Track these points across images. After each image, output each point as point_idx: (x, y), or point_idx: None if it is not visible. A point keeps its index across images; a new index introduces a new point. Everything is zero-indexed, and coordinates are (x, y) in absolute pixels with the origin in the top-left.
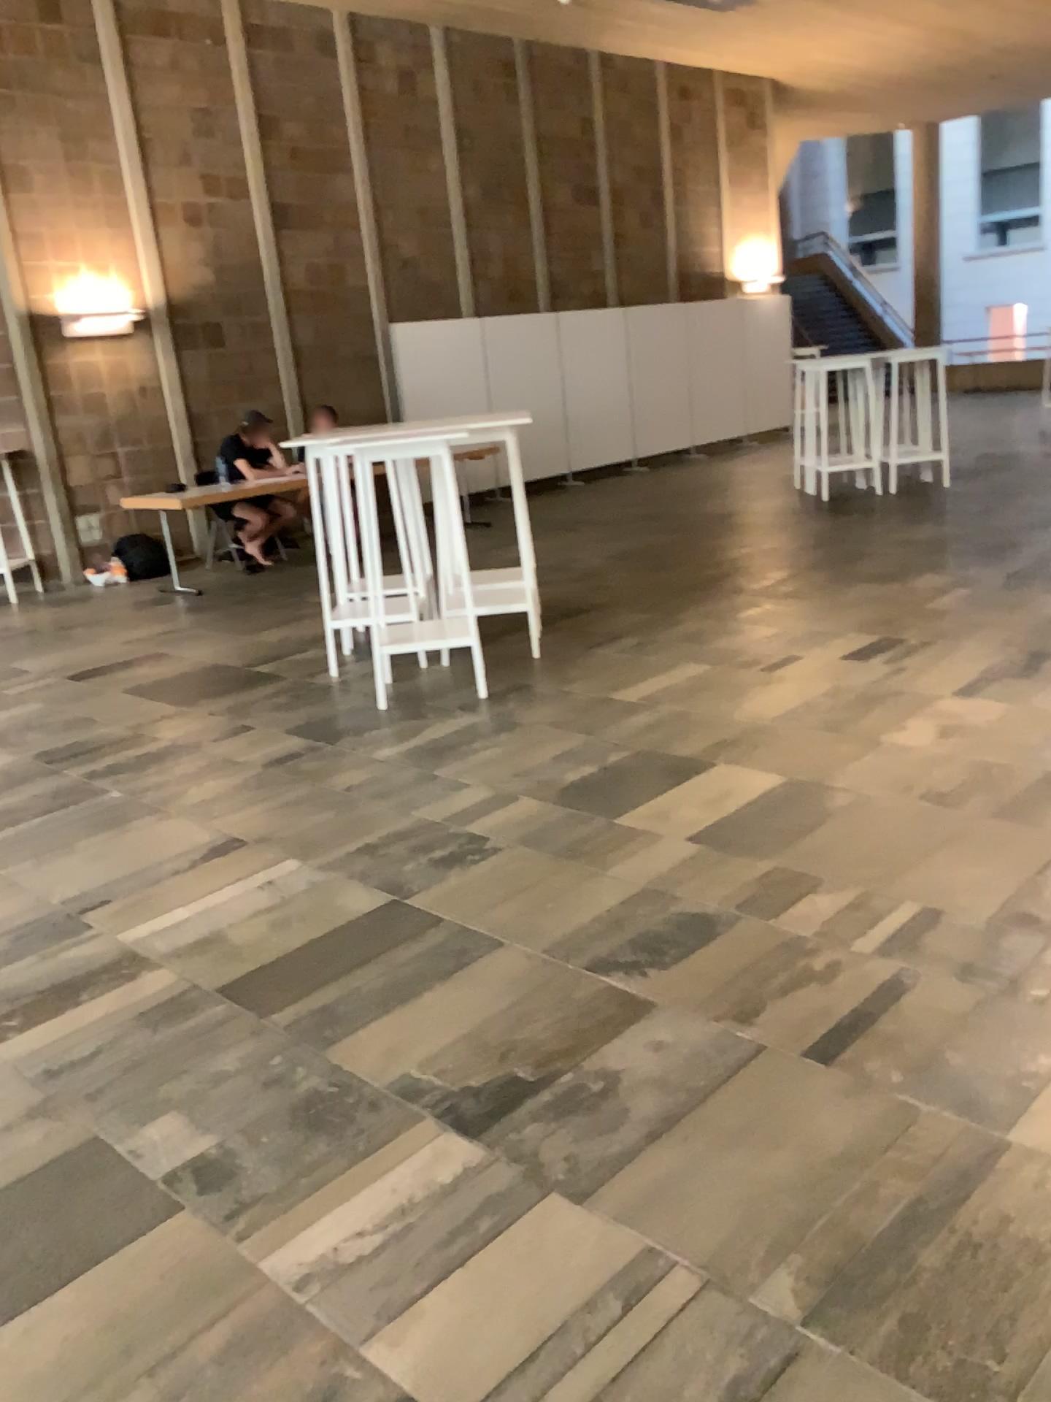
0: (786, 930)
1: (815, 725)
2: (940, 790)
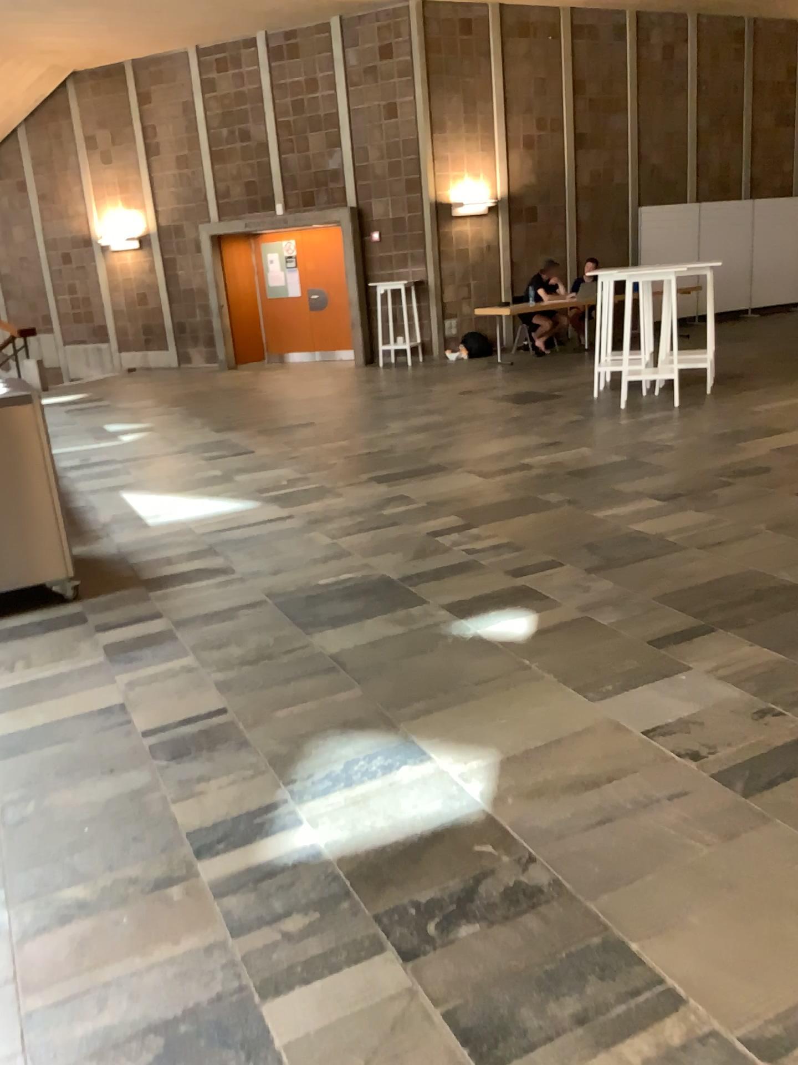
0: None
1: None
2: None
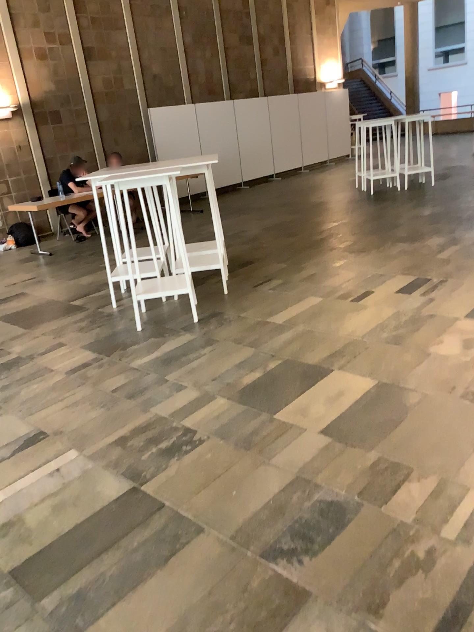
0: (389, 518)
1: (386, 344)
2: (470, 395)
